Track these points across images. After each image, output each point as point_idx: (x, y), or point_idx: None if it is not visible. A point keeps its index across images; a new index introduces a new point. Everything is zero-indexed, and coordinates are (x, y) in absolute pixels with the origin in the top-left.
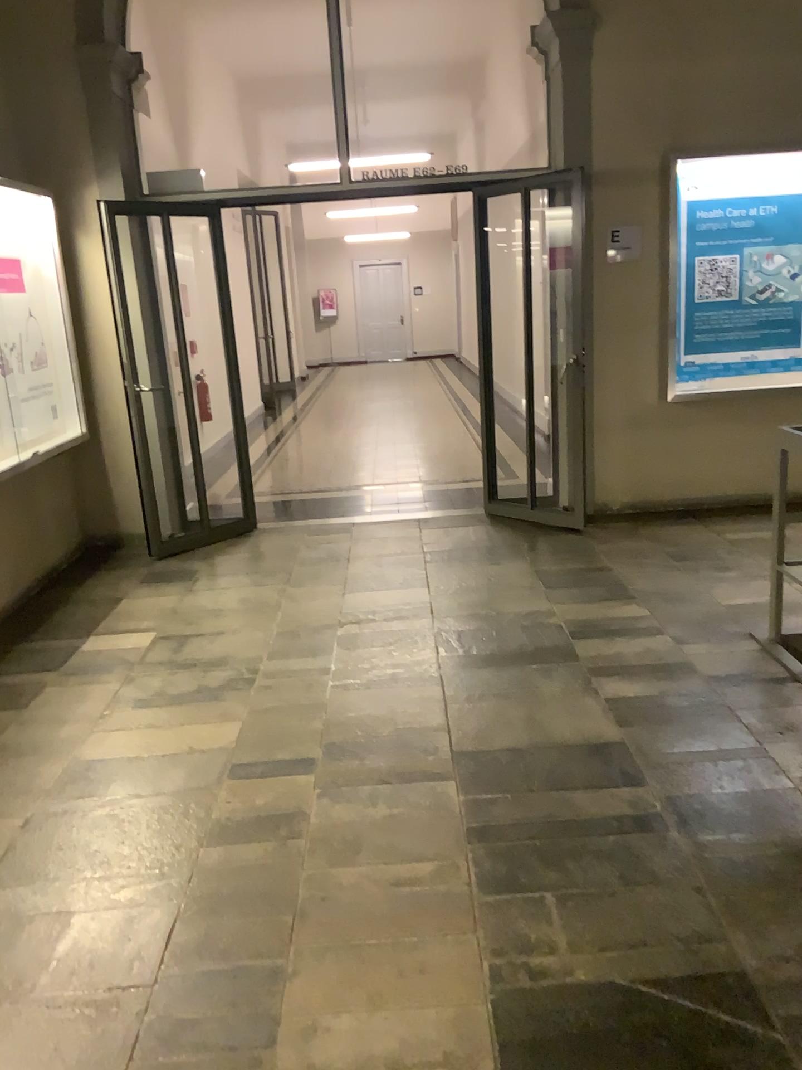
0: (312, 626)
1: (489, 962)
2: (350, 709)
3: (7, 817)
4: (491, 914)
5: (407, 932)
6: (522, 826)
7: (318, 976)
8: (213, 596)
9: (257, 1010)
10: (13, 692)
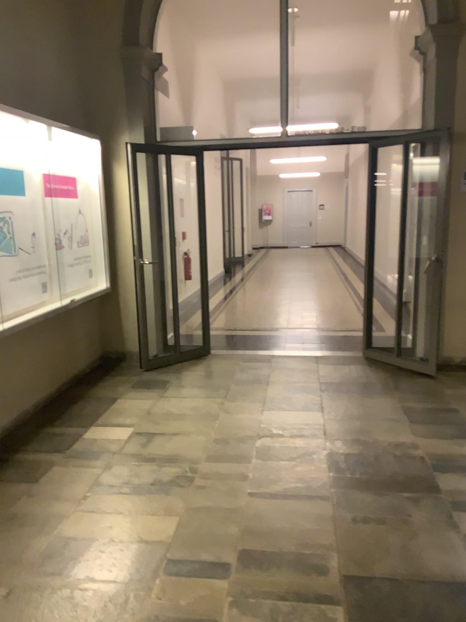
0: (239, 435)
1: None
2: (261, 516)
3: None
4: None
5: None
6: None
7: None
8: (176, 403)
9: None
10: (32, 467)
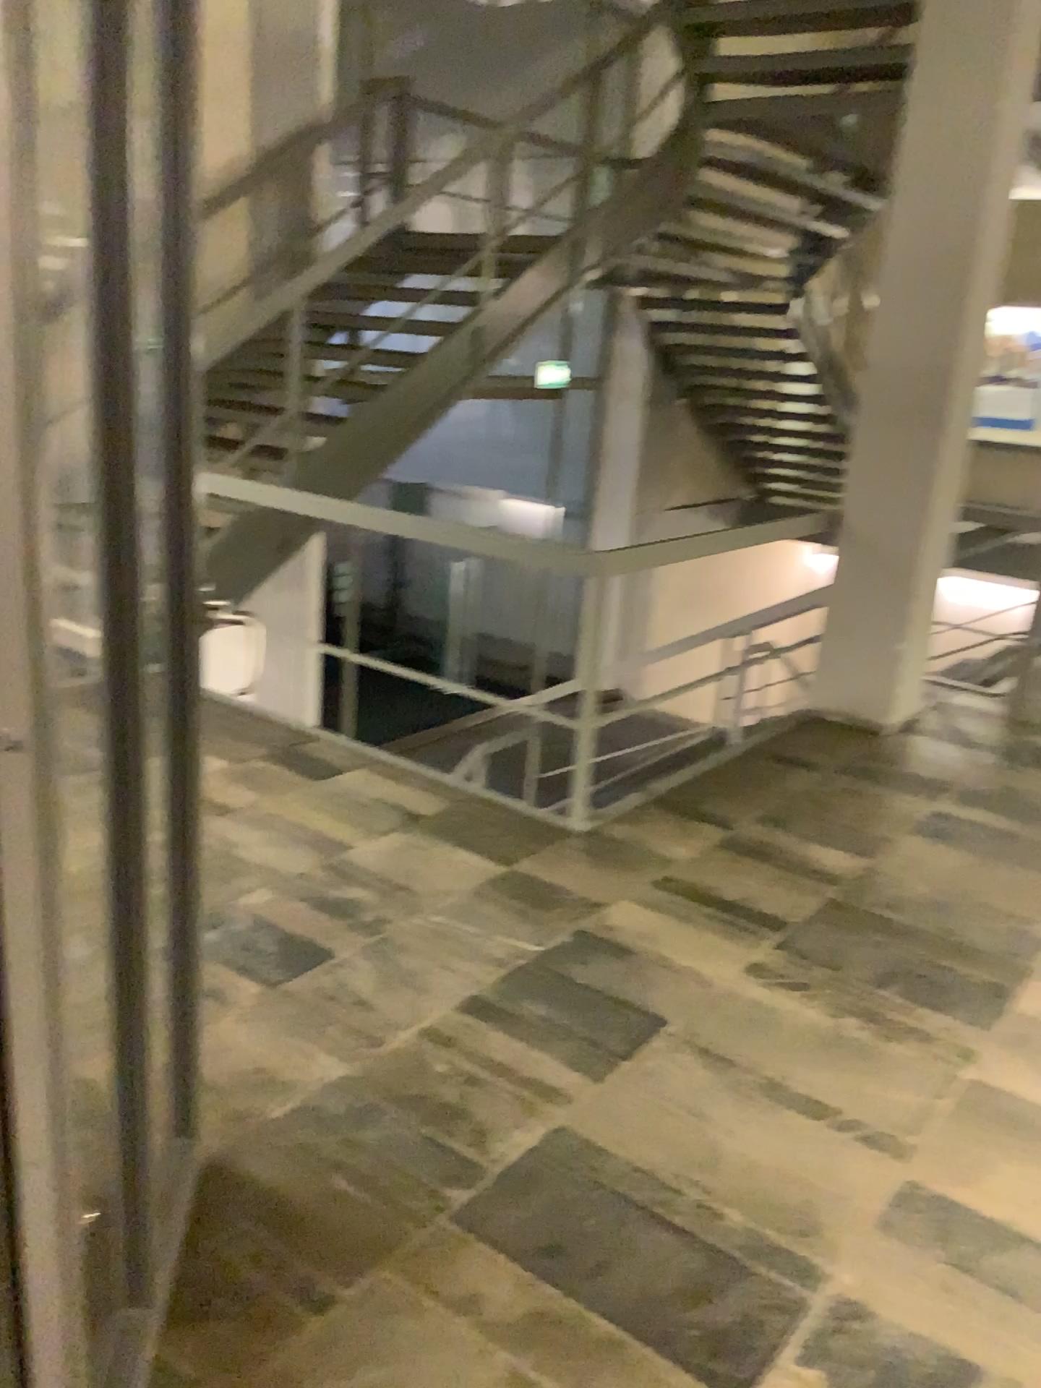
0: None
1: None
2: None
3: None
4: None
5: None
6: None
7: None
8: None
9: None
10: None
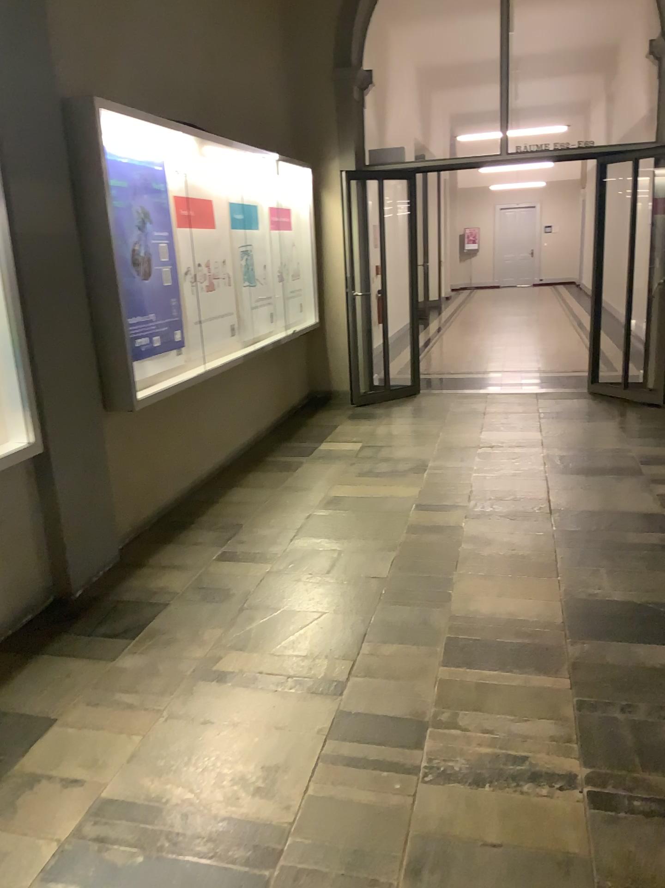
0: (462, 447)
1: (563, 587)
2: (487, 487)
3: (297, 515)
4: (567, 573)
5: (519, 573)
6: (590, 543)
7: (471, 583)
8: (396, 428)
9: (441, 591)
10: (285, 465)
